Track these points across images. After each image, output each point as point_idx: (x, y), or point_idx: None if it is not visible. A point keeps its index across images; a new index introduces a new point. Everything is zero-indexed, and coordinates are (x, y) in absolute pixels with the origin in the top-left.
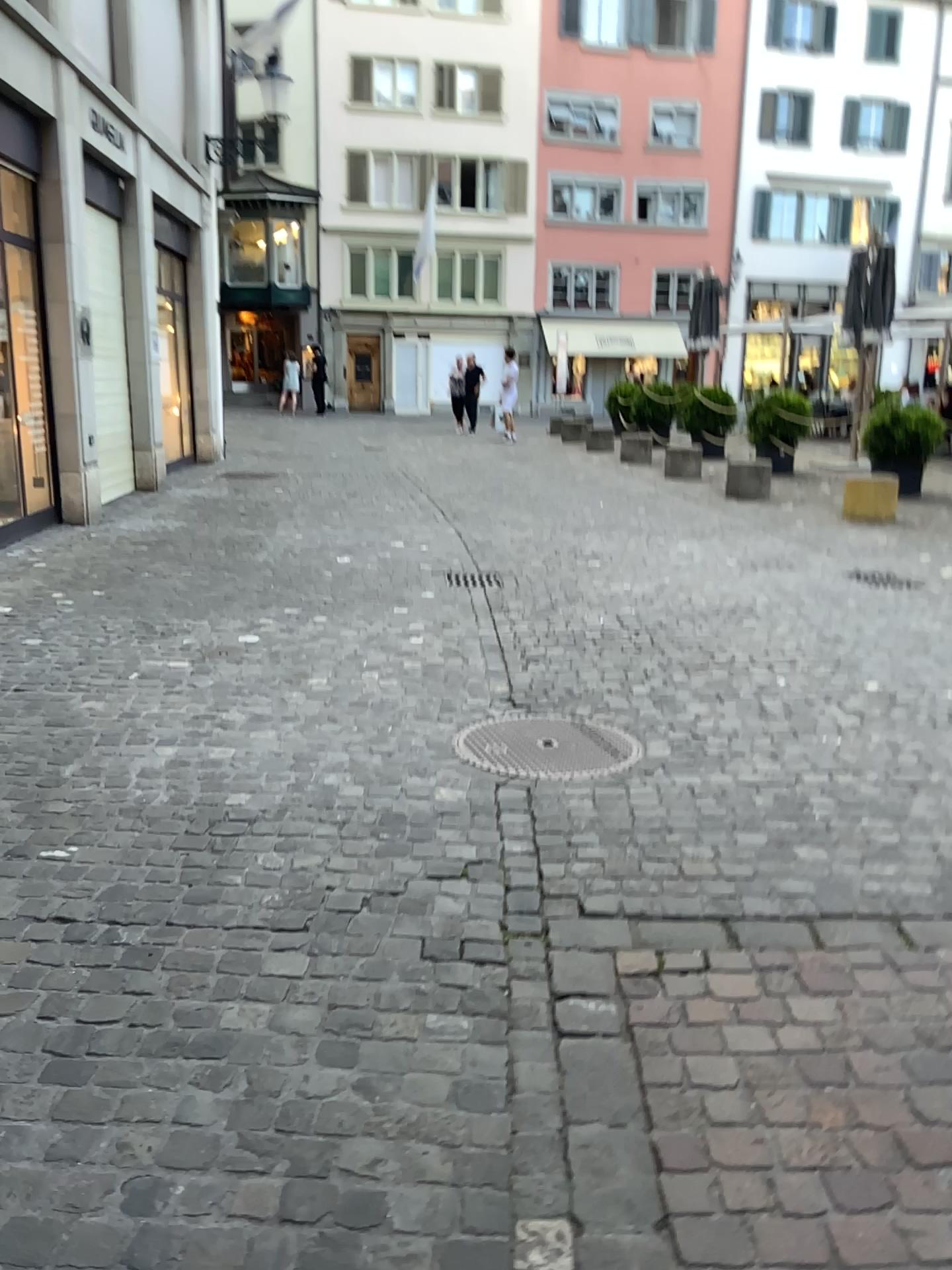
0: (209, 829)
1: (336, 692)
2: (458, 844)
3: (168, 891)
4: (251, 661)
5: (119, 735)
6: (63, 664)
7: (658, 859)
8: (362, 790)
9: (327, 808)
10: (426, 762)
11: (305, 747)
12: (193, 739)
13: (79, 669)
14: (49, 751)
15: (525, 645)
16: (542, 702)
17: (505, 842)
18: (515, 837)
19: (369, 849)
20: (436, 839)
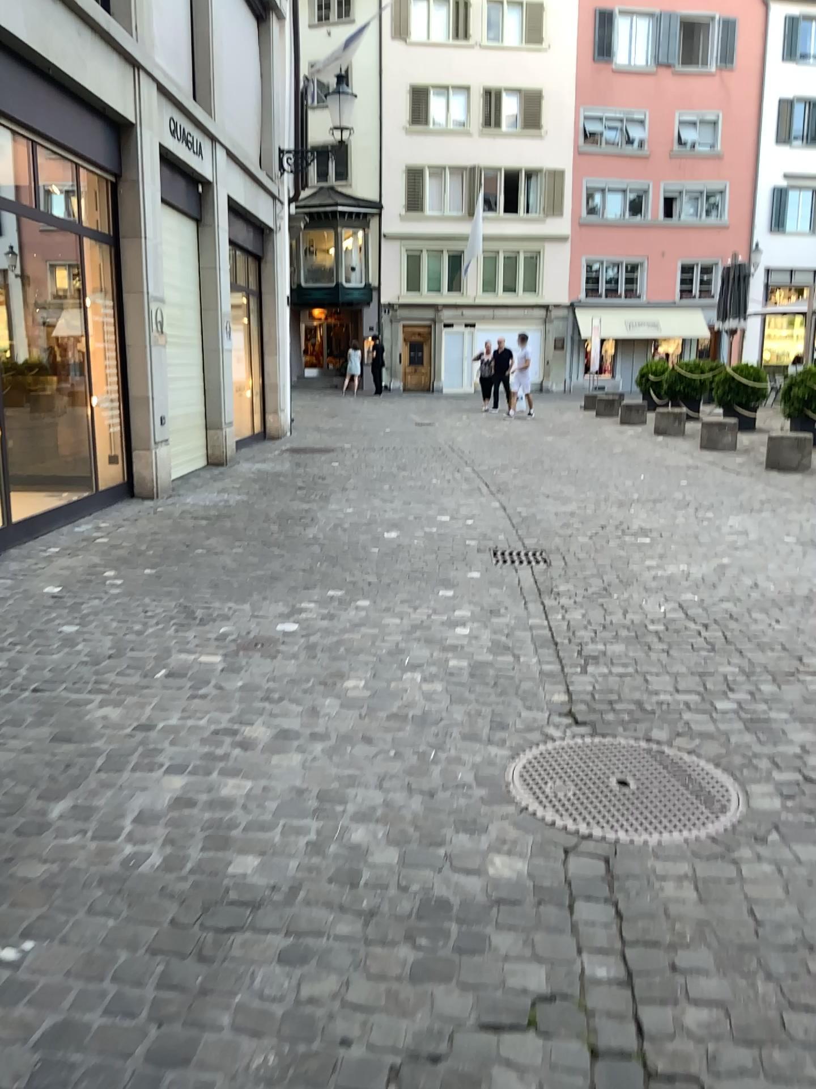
0: (200, 921)
1: (375, 700)
2: (520, 960)
3: (126, 1041)
4: (286, 658)
5: (124, 759)
6: (90, 658)
7: (805, 1008)
8: (397, 855)
9: (352, 886)
10: (475, 808)
11: (334, 782)
12: (205, 767)
13: (105, 664)
14: (41, 782)
15: (582, 641)
16: (609, 720)
17: (583, 957)
18: (596, 948)
19: (402, 966)
20: (491, 949)
